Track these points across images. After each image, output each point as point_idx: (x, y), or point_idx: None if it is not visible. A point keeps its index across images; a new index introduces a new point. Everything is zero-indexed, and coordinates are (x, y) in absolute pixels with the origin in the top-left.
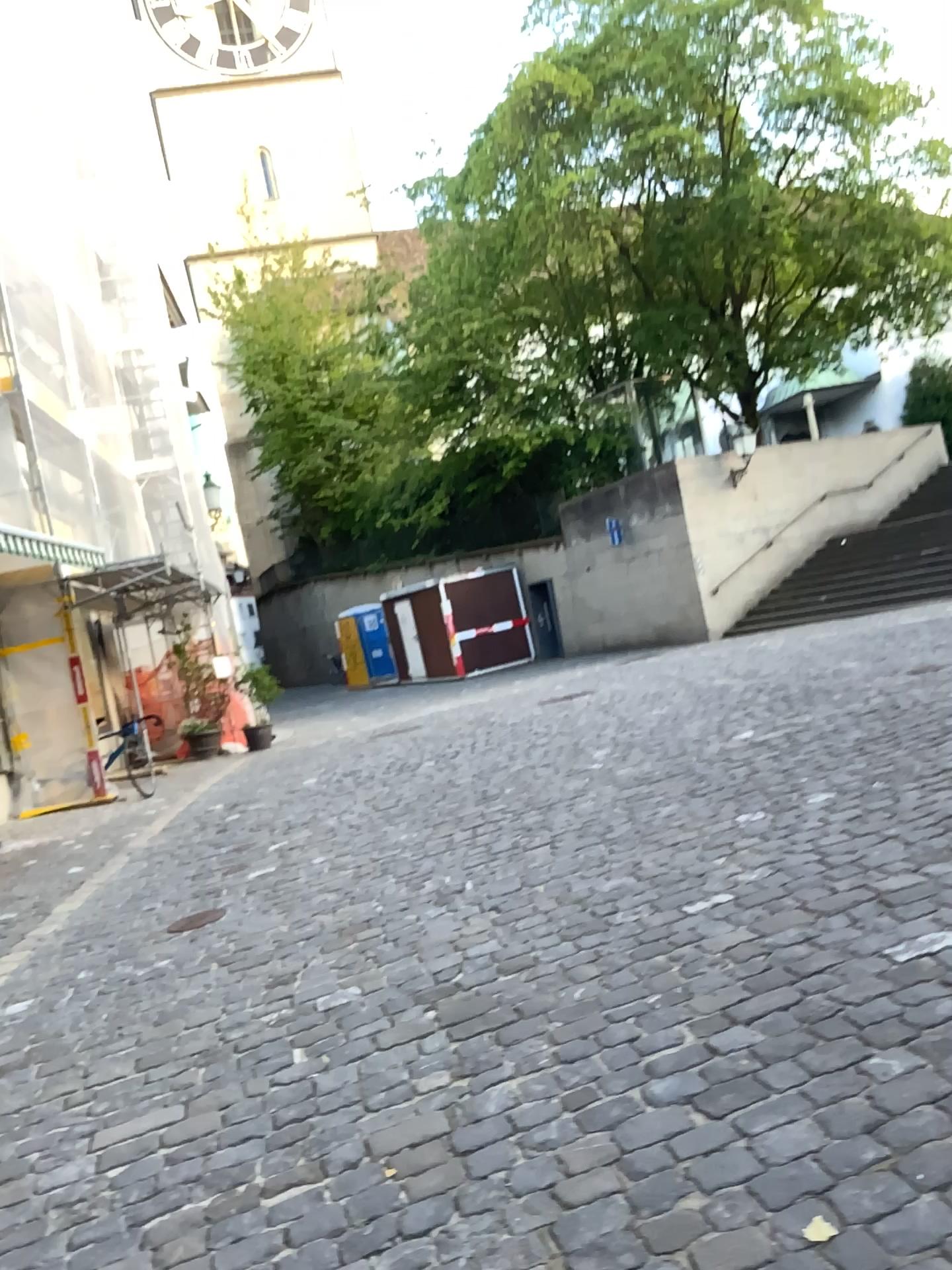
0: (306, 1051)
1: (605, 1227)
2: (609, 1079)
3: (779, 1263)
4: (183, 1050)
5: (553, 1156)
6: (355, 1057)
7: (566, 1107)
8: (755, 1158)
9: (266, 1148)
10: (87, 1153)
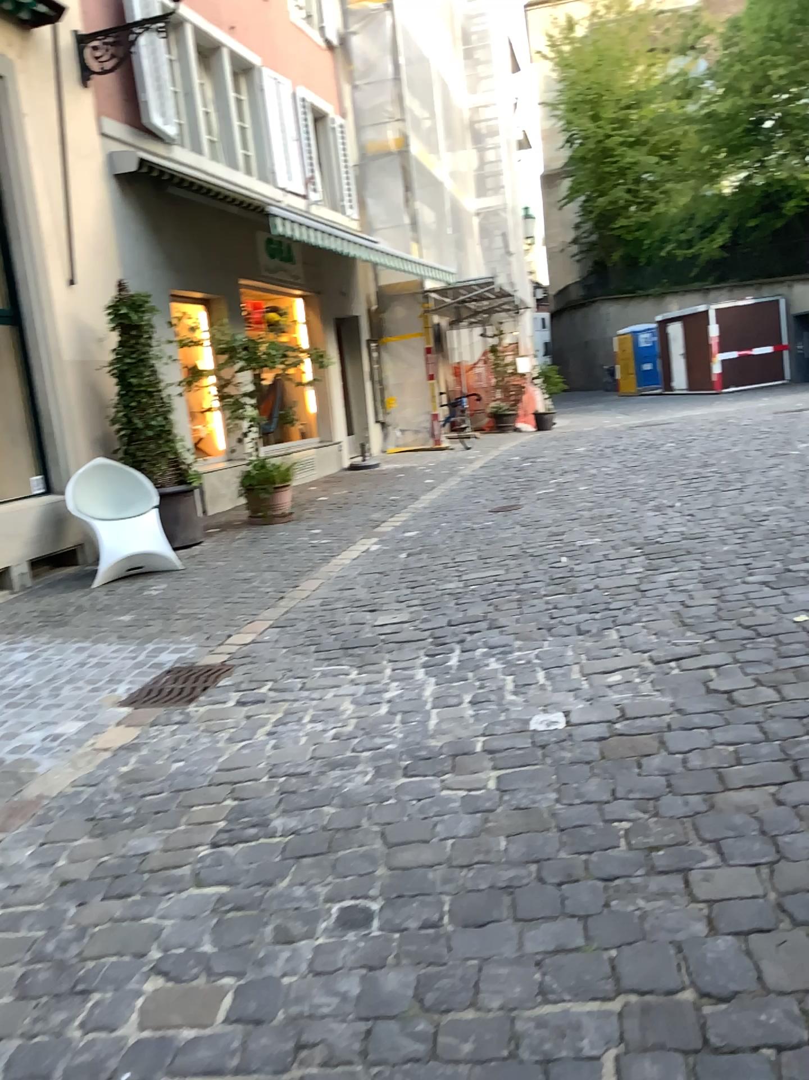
0: (570, 557)
1: (702, 610)
2: (726, 573)
3: (773, 620)
4: (505, 553)
5: (686, 592)
6: (596, 559)
7: (700, 580)
8: (783, 597)
9: (548, 583)
10: (461, 580)
